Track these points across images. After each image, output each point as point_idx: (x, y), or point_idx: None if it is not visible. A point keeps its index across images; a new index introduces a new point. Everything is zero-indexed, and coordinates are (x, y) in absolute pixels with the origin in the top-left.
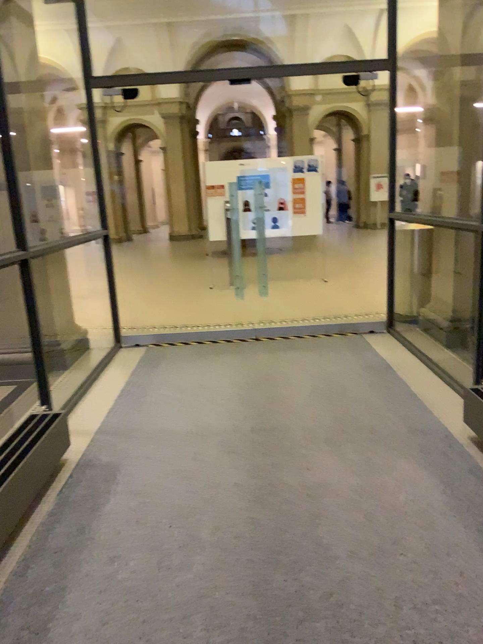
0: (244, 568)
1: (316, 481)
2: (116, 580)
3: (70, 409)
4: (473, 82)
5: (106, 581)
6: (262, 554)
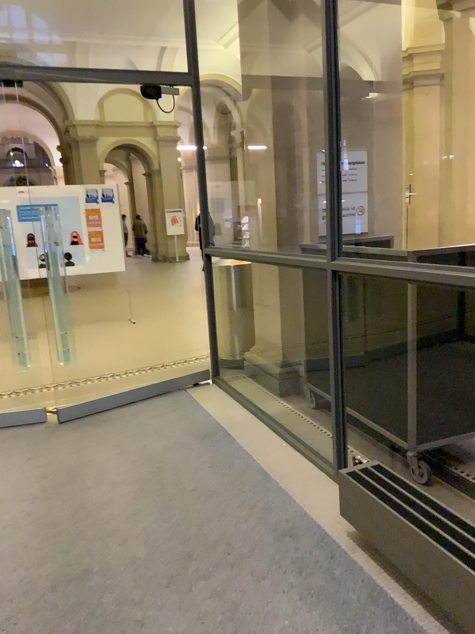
0: None
1: None
2: None
3: None
4: (280, 101)
5: None
6: None
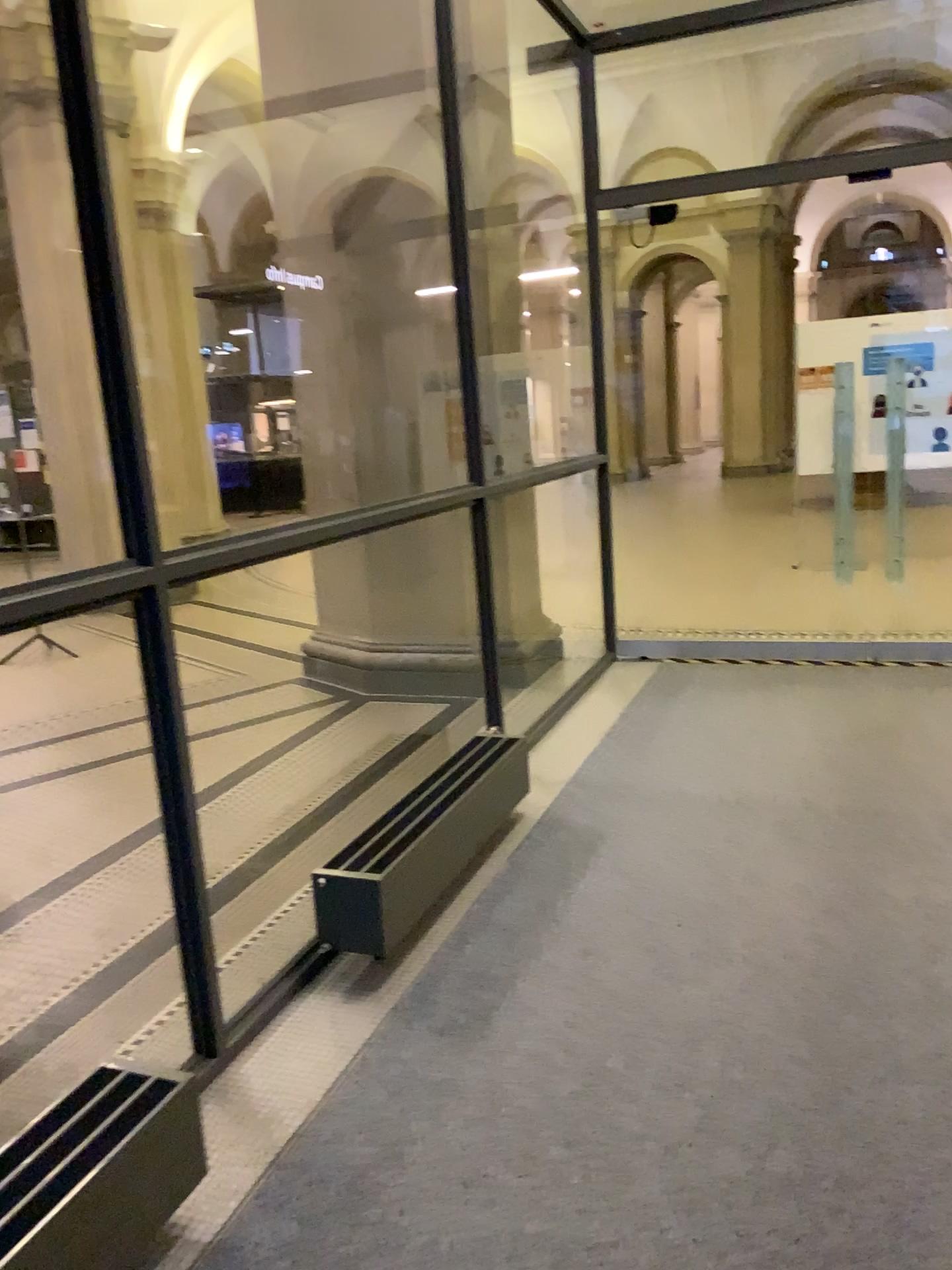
0: (796, 996)
1: (948, 897)
2: (592, 978)
3: (532, 744)
4: None
5: (578, 976)
6: (830, 983)
